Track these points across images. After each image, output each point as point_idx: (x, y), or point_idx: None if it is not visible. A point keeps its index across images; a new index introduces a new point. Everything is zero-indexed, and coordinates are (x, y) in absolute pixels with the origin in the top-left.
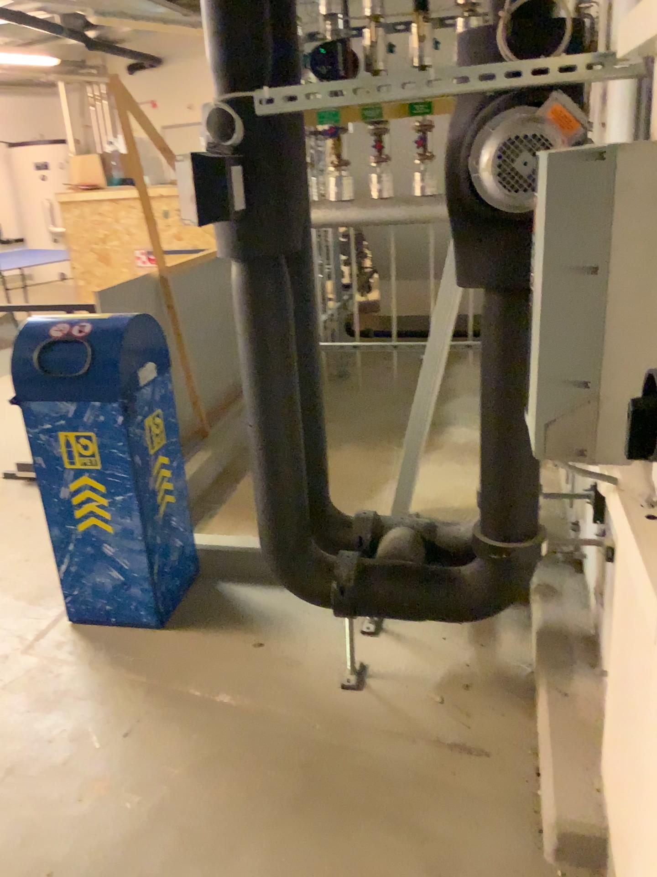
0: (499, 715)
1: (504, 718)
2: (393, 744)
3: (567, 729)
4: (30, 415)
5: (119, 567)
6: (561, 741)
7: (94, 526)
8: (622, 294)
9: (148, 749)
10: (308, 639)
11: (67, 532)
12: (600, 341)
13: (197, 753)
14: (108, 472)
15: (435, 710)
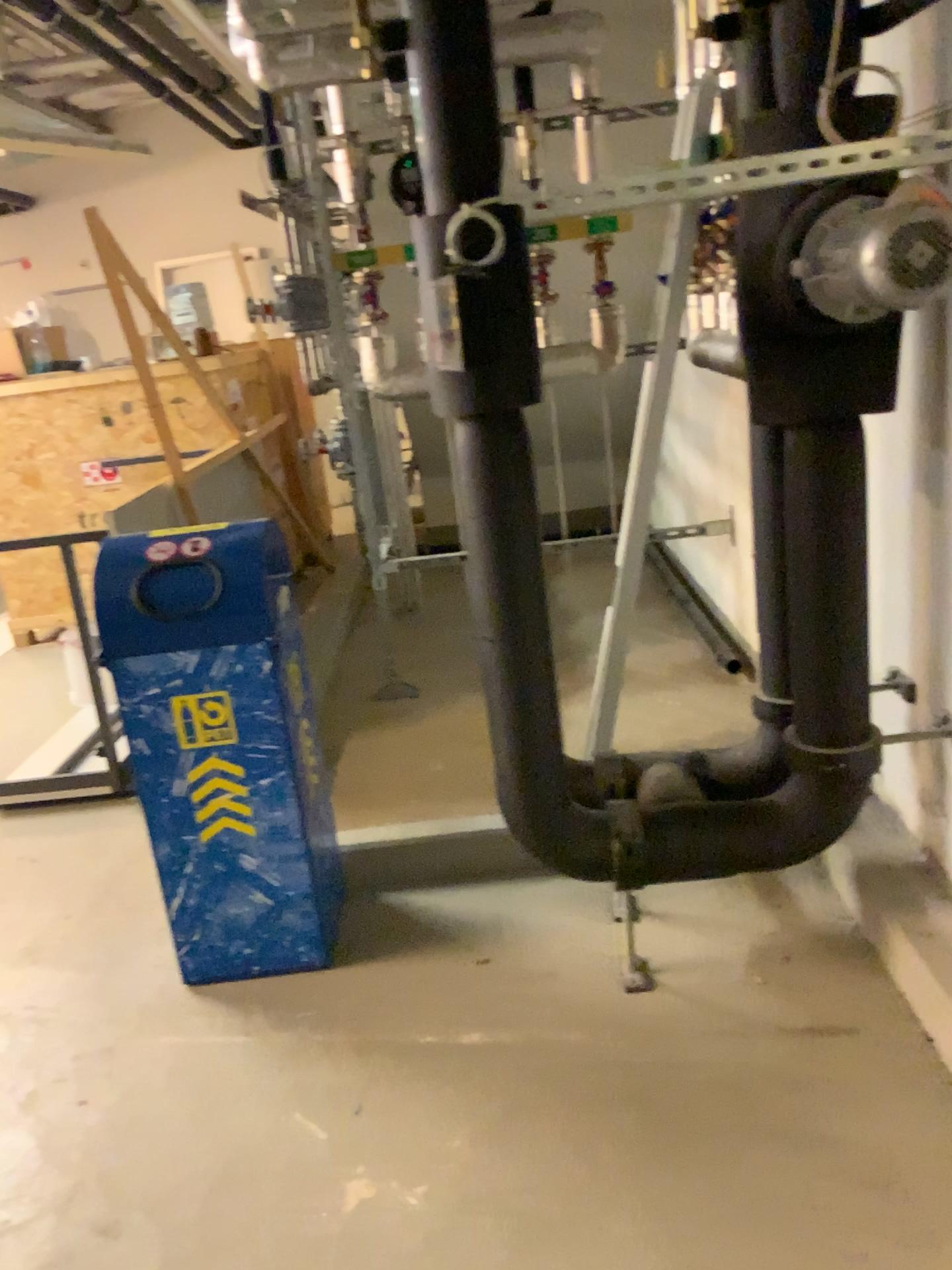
0: (847, 980)
1: (855, 982)
2: (734, 1041)
3: None
4: (124, 679)
5: (265, 887)
6: None
7: (228, 831)
8: None
9: (402, 1122)
10: (549, 940)
11: (184, 847)
12: None
13: (477, 1111)
14: (248, 746)
15: (765, 992)
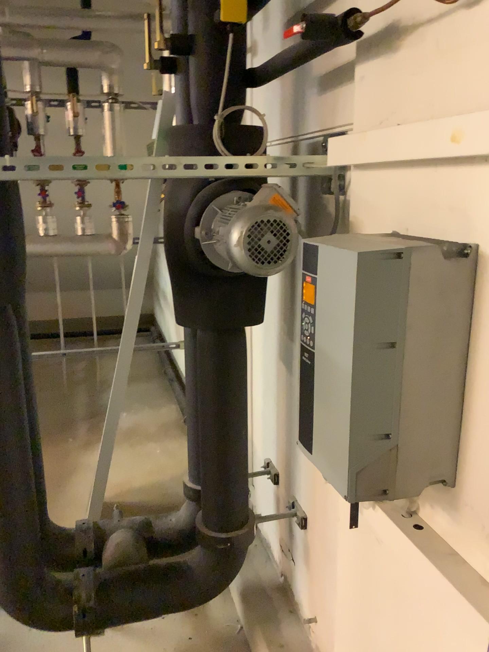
0: None
1: None
2: None
3: None
4: None
5: None
6: None
7: None
8: (414, 363)
9: None
10: None
11: None
12: (398, 400)
13: None
14: None
15: None
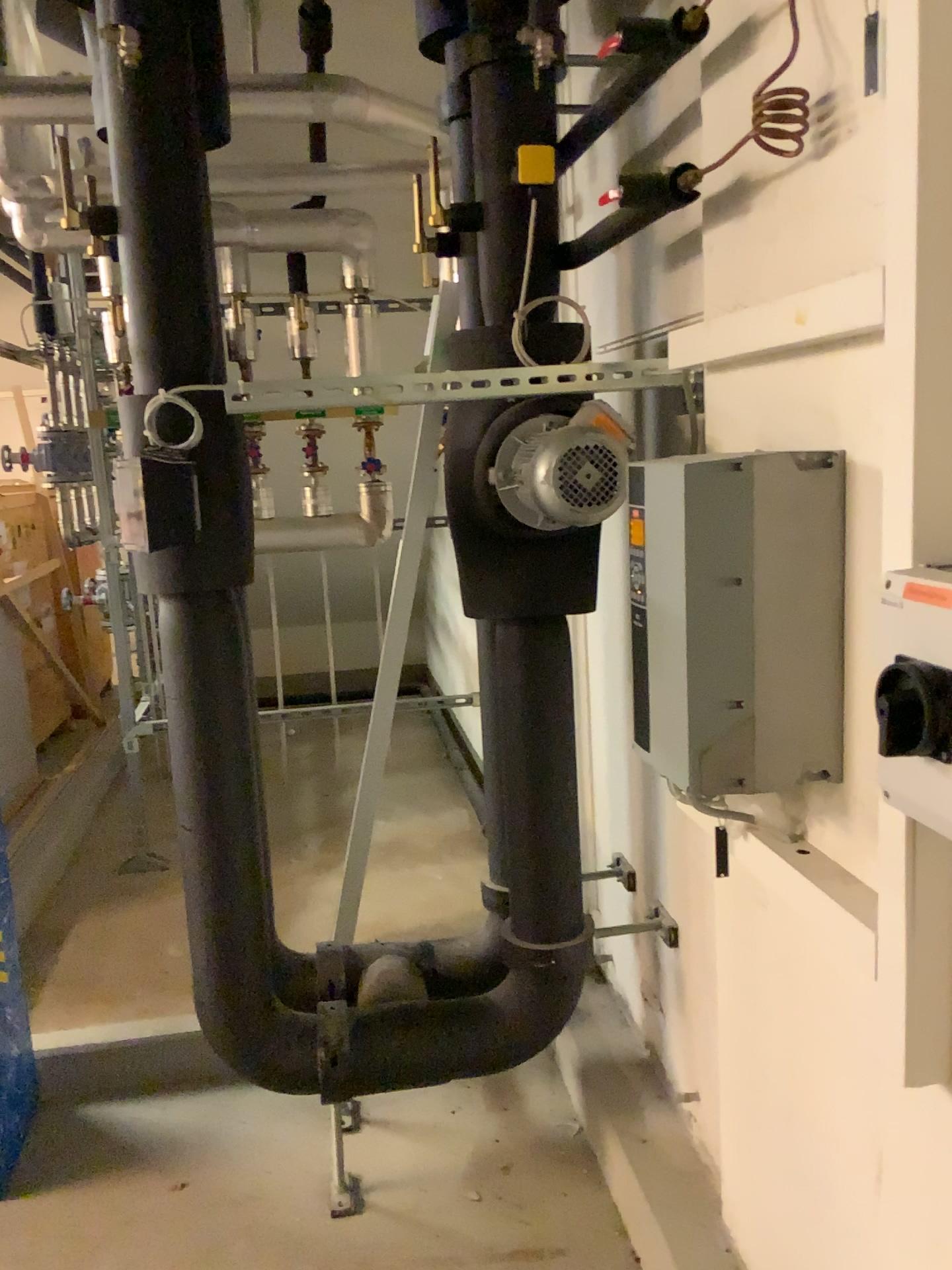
0: (562, 1196)
1: (569, 1198)
2: None
3: (664, 1183)
4: None
5: None
6: (663, 1201)
7: None
8: (768, 605)
9: None
10: (257, 1159)
11: None
12: (750, 656)
13: None
14: None
15: (476, 1213)
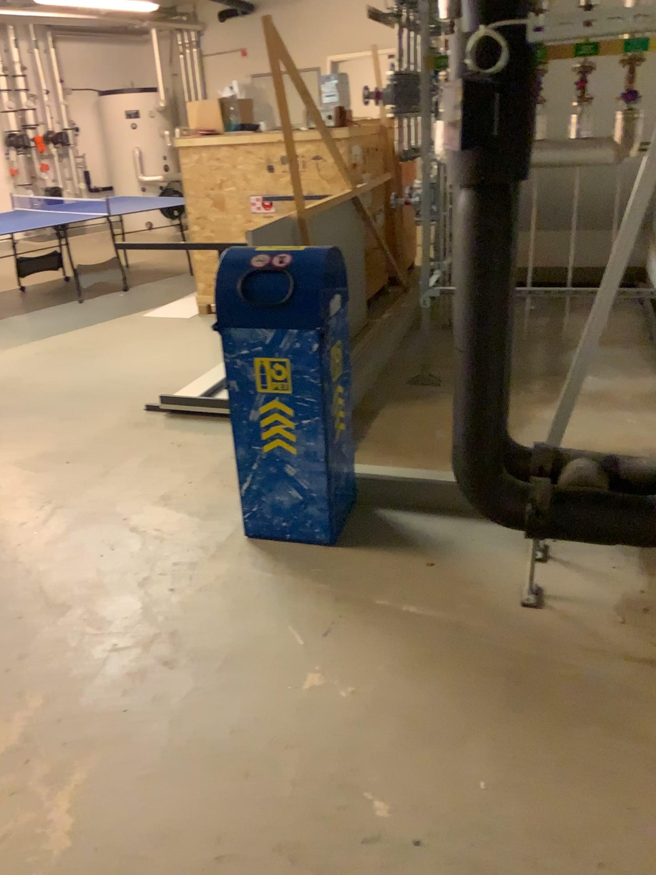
0: None
1: None
2: (584, 655)
3: None
4: (228, 340)
5: (299, 488)
6: None
7: (280, 448)
8: None
9: (350, 648)
10: (478, 561)
11: (253, 453)
12: None
13: (398, 654)
14: (299, 396)
15: (618, 629)
